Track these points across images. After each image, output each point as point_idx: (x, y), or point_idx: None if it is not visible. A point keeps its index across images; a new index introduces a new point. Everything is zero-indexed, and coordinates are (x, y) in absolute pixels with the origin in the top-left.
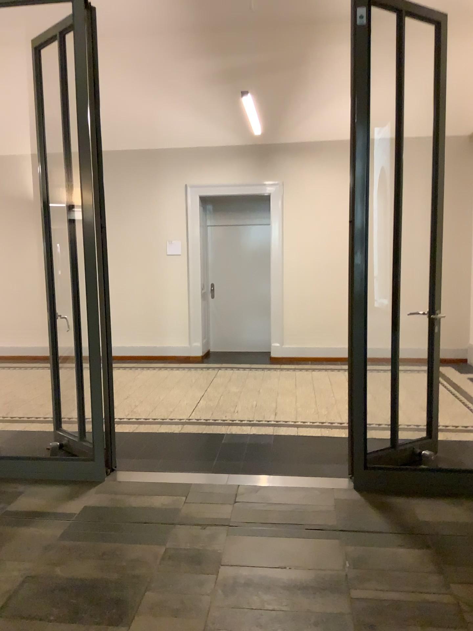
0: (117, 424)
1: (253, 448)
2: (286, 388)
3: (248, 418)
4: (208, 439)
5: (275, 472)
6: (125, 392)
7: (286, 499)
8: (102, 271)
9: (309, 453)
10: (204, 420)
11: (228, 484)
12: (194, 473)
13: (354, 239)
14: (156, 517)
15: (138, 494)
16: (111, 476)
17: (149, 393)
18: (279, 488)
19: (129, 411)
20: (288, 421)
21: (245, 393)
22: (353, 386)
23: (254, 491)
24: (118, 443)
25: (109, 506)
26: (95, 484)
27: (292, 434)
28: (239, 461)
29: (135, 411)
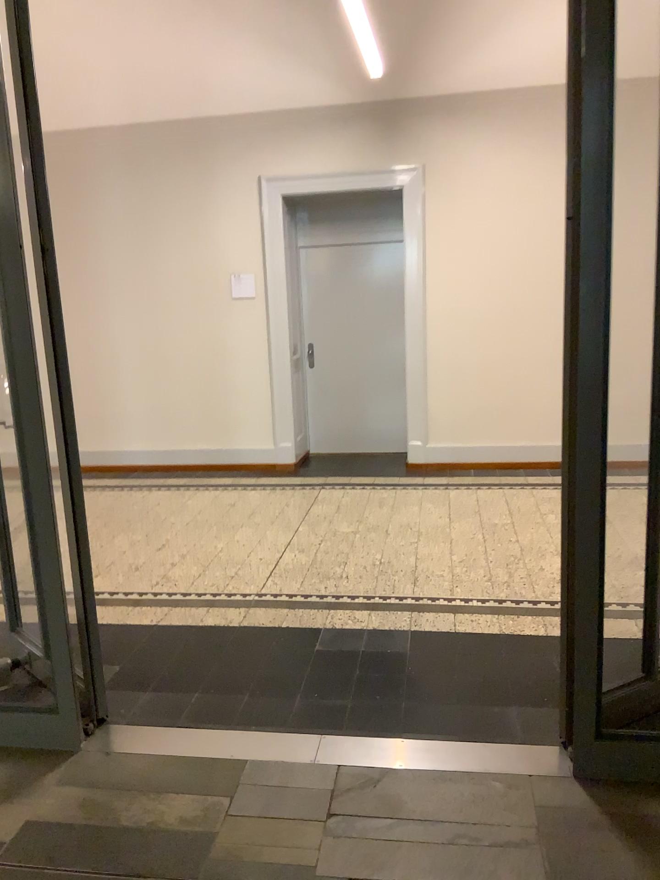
0: (131, 607)
1: (371, 664)
2: (433, 528)
3: (365, 590)
4: (290, 642)
5: (411, 731)
6: (160, 537)
7: (433, 811)
8: (51, 343)
9: (478, 680)
10: (287, 597)
11: (317, 765)
12: (253, 734)
13: (578, 260)
14: (161, 864)
15: (137, 791)
16: (92, 740)
17: (199, 538)
18: (420, 777)
19: (159, 576)
20: (437, 597)
21: (362, 538)
22: (574, 577)
23: (368, 786)
24: (124, 655)
25: (72, 826)
26: (60, 762)
27: (445, 629)
28: (342, 701)
29: (170, 576)
